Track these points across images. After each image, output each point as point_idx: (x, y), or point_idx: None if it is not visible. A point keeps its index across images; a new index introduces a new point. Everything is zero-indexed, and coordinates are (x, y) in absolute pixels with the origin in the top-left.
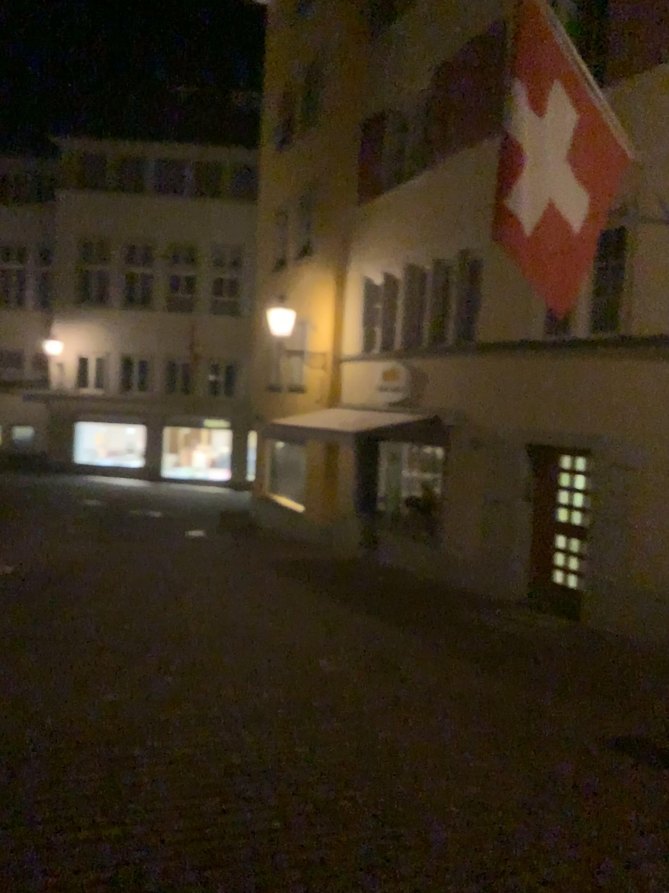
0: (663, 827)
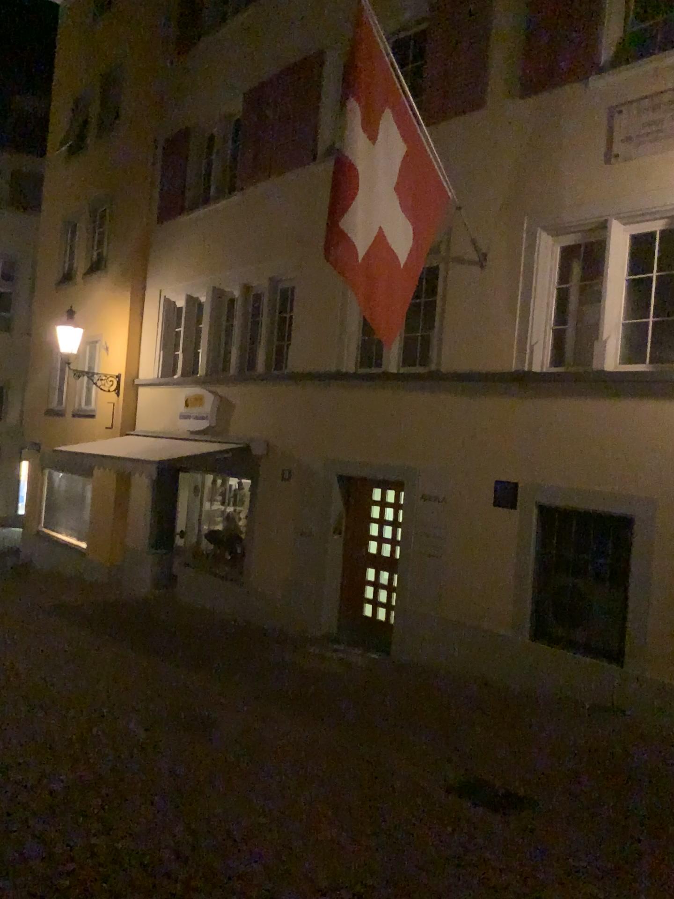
0: (532, 884)
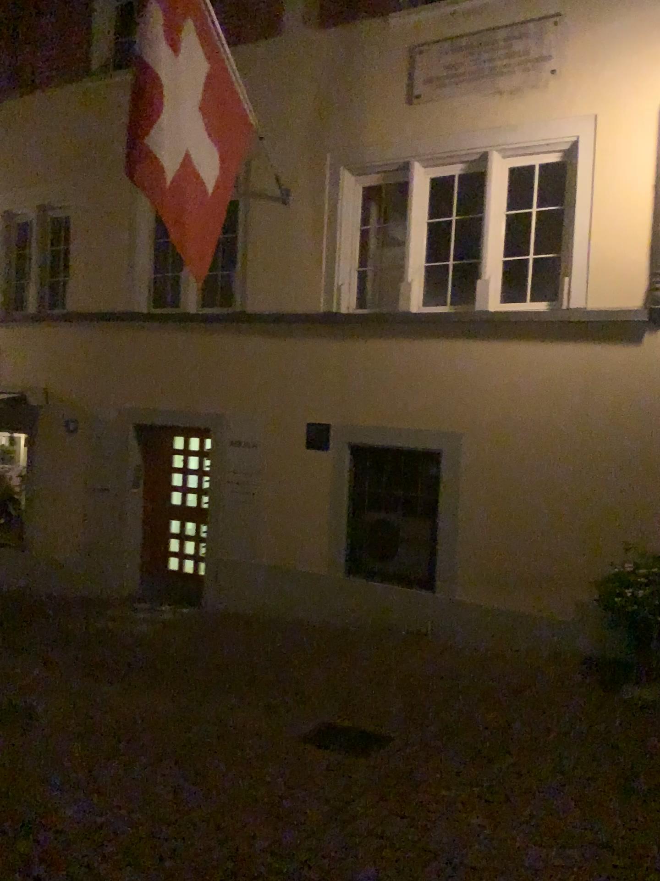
0: (420, 825)
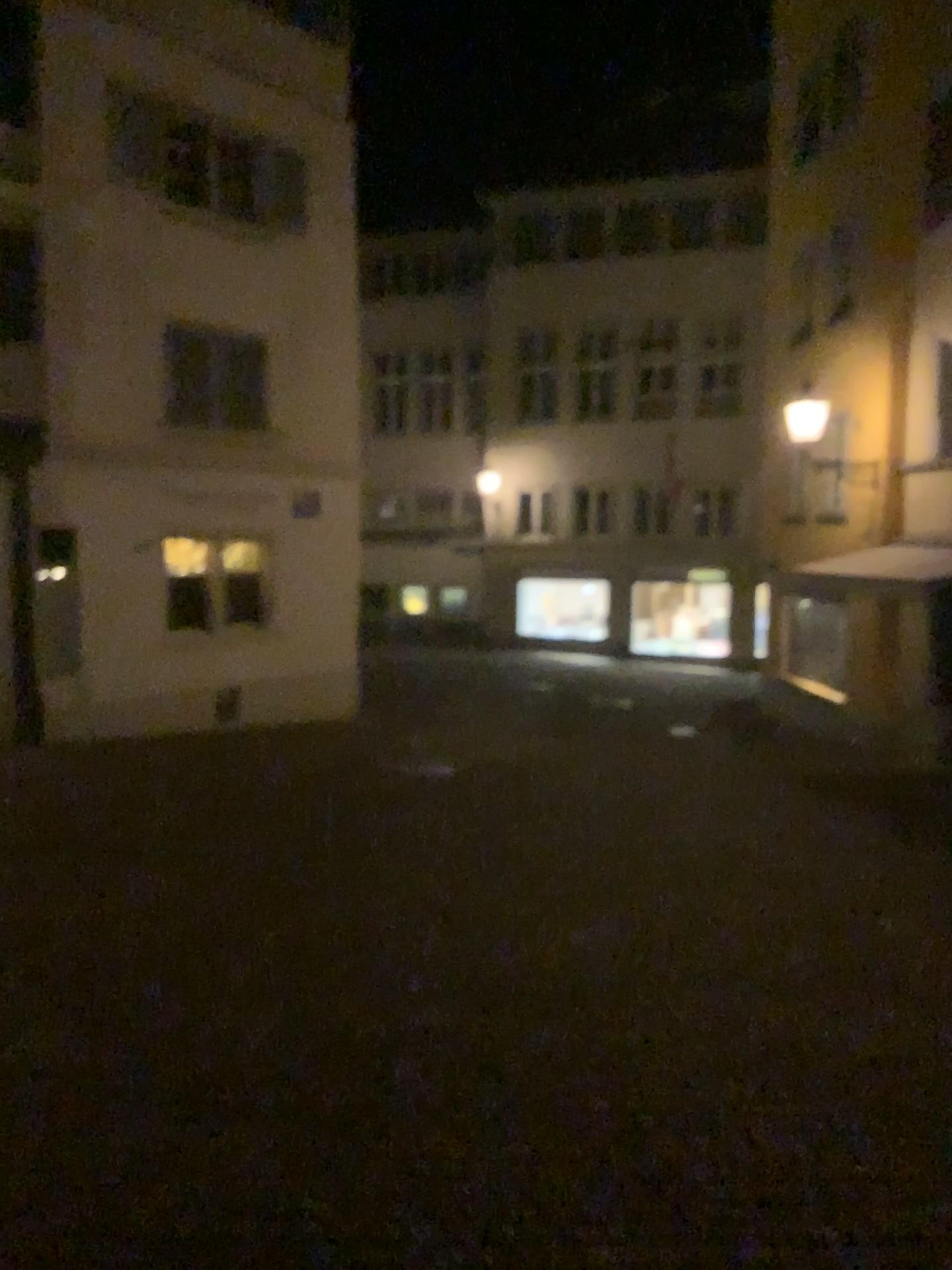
0: None
